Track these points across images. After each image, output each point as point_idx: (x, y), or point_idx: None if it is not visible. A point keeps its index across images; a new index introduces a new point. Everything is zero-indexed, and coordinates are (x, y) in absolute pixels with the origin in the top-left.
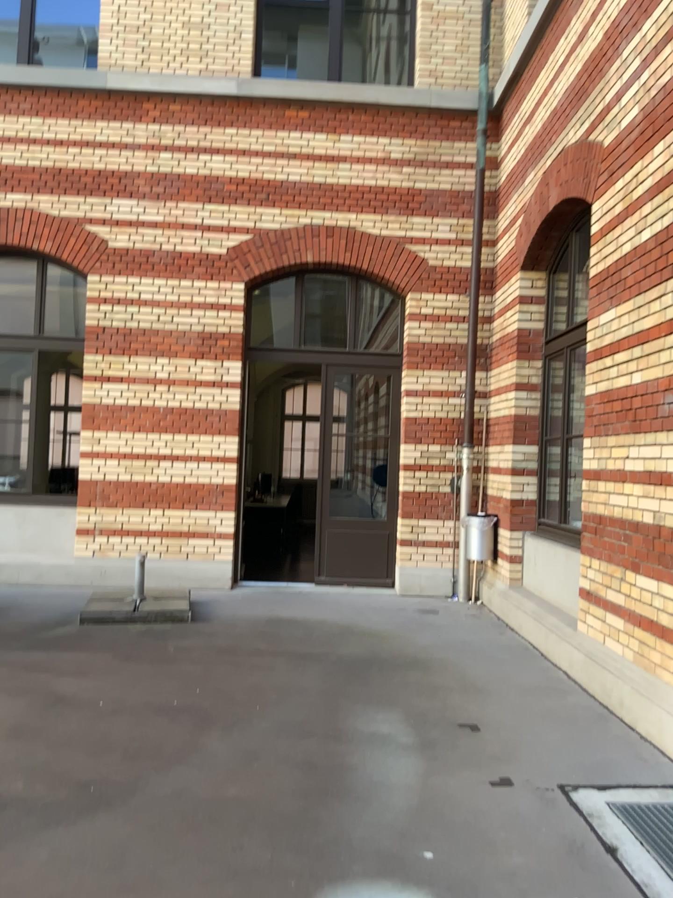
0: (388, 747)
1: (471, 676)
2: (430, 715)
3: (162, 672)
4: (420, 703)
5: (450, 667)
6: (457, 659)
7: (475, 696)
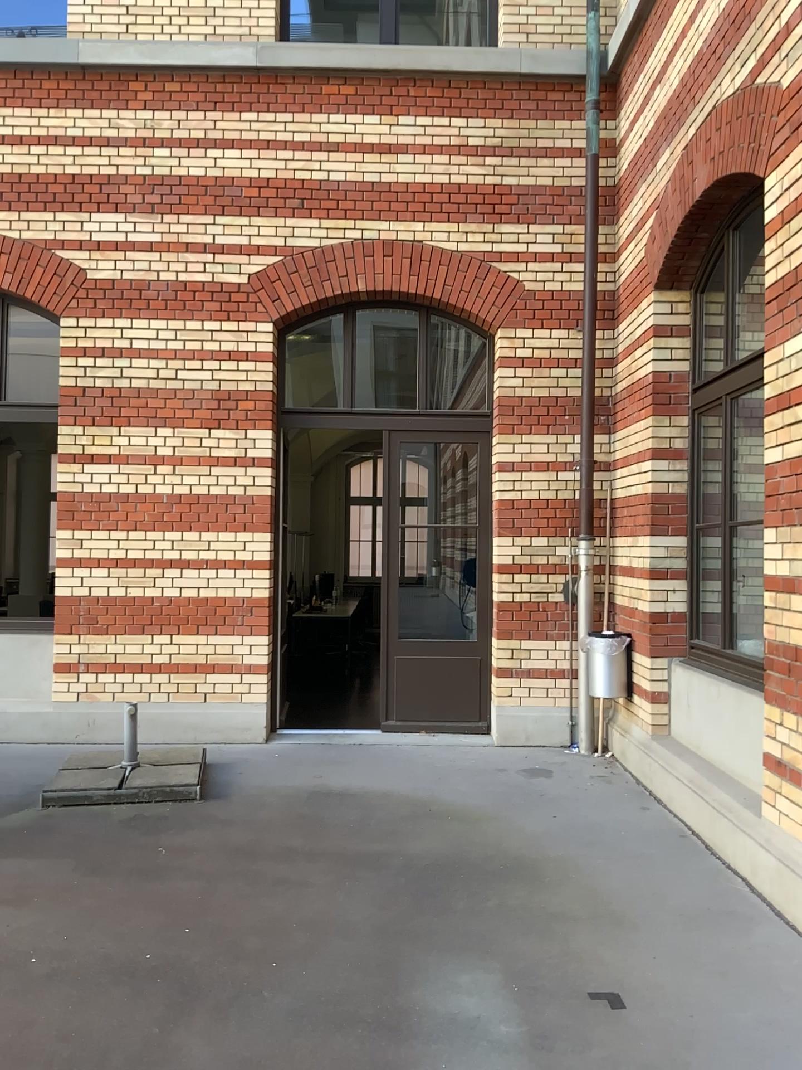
0: (475, 1051)
1: (603, 890)
2: (542, 976)
3: (140, 895)
4: (526, 949)
5: (571, 874)
6: (580, 857)
7: (611, 932)
